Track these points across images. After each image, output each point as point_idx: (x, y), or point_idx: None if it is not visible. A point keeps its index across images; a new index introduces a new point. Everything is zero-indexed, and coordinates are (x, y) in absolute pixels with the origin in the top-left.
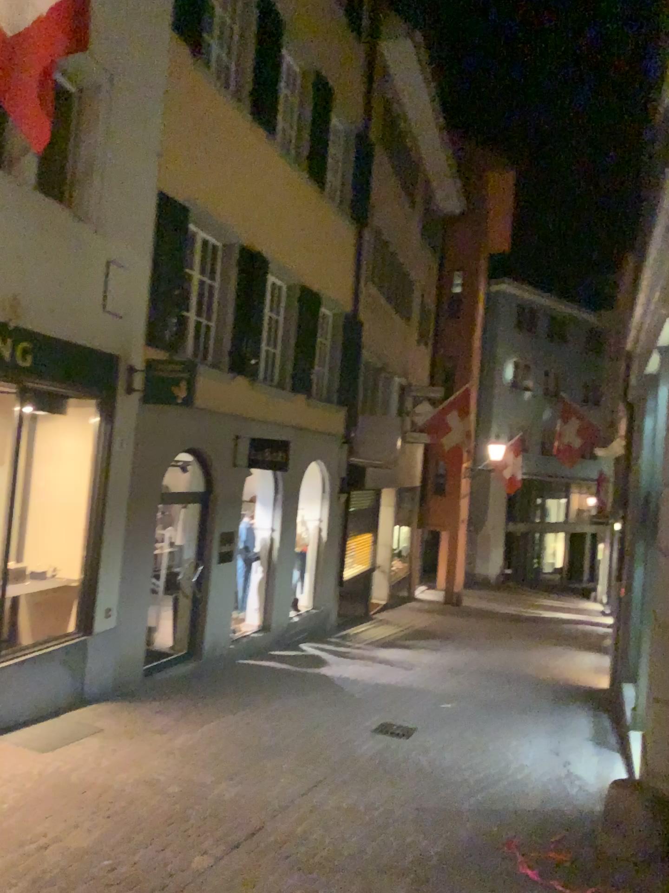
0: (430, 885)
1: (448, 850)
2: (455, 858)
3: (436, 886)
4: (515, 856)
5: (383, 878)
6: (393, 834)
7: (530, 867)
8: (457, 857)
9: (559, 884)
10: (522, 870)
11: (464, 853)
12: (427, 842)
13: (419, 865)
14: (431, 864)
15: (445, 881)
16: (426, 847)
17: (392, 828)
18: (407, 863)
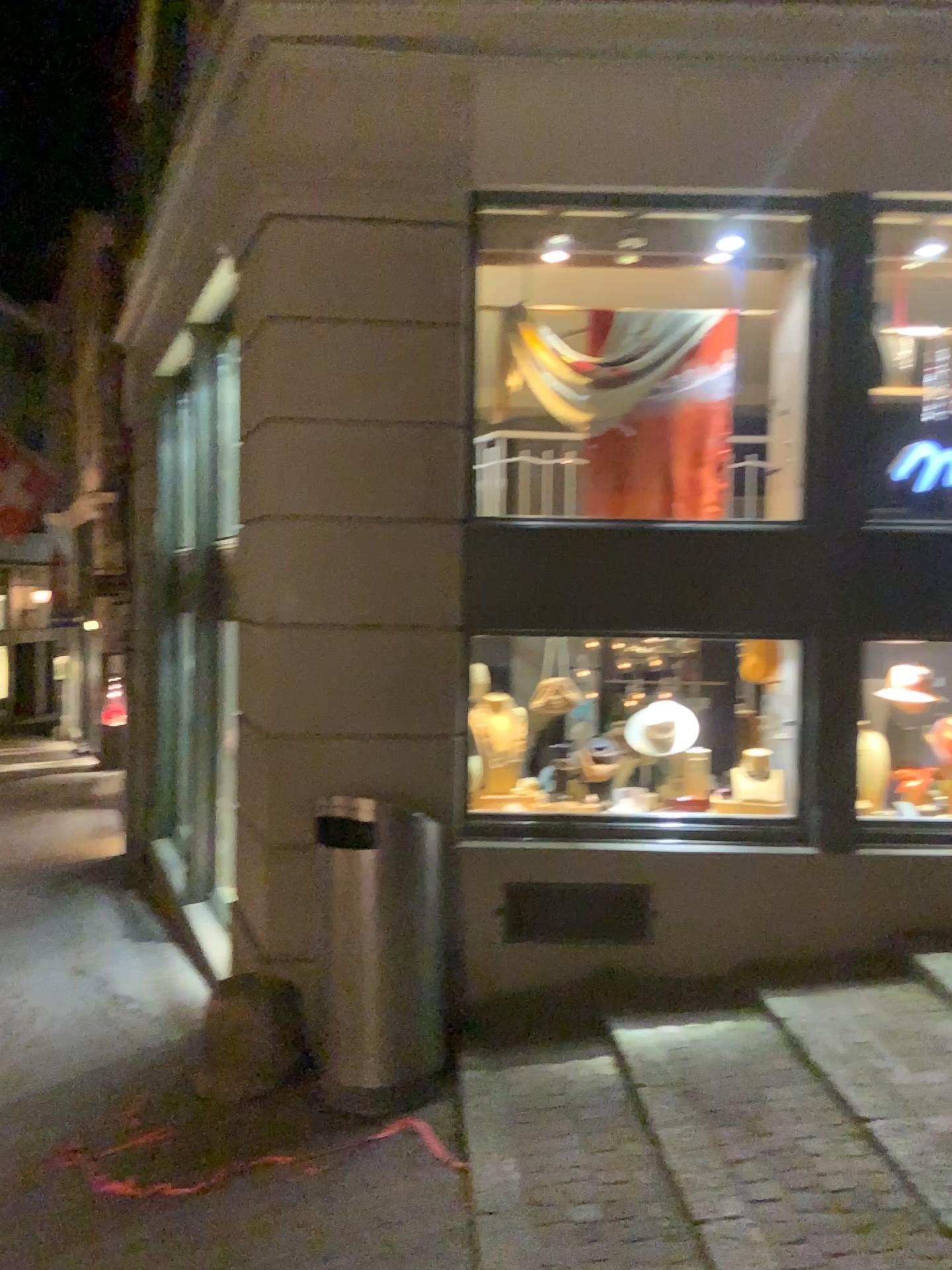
0: None
1: None
2: None
3: None
4: (80, 1167)
5: None
6: None
7: (110, 1173)
8: None
9: (167, 1179)
10: (99, 1184)
11: None
12: None
13: None
14: None
15: None
16: None
17: None
18: None
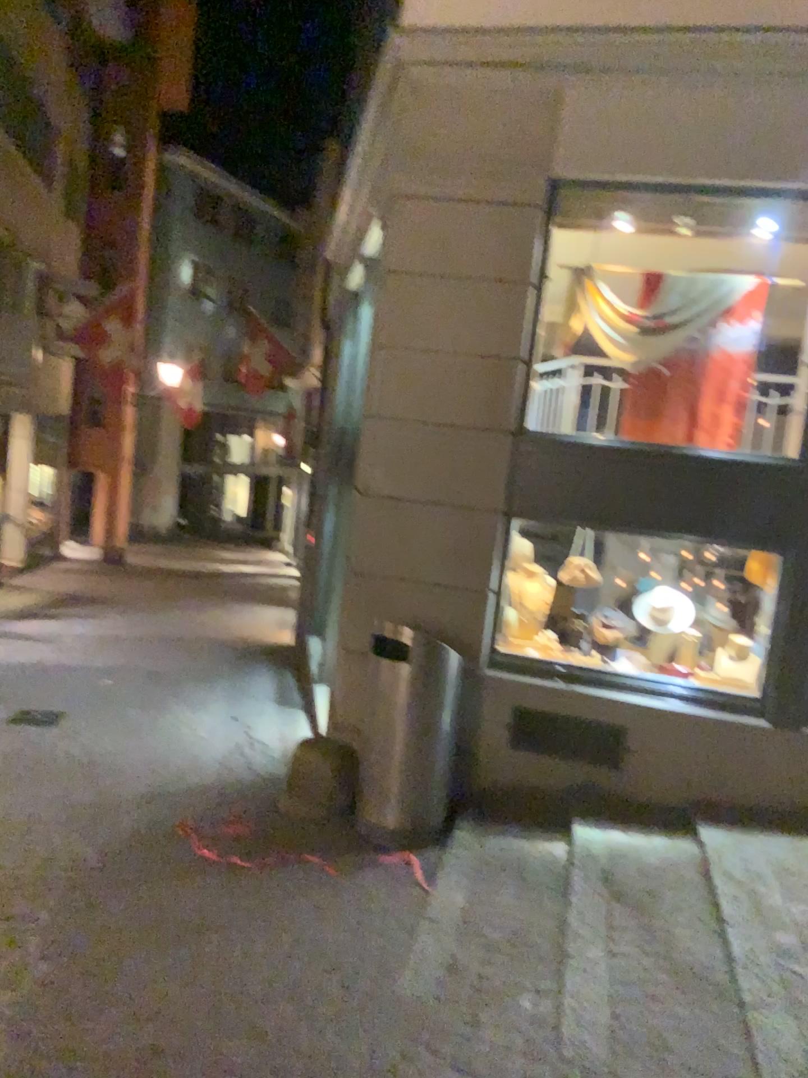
0: (87, 891)
1: (109, 847)
2: (118, 854)
3: (95, 890)
4: (190, 839)
5: (25, 895)
6: (38, 841)
7: (207, 847)
8: (121, 852)
9: (239, 858)
10: (198, 852)
11: (128, 847)
12: (83, 842)
13: (72, 871)
14: (87, 867)
15: (106, 882)
16: (81, 849)
17: (37, 835)
18: (58, 871)
